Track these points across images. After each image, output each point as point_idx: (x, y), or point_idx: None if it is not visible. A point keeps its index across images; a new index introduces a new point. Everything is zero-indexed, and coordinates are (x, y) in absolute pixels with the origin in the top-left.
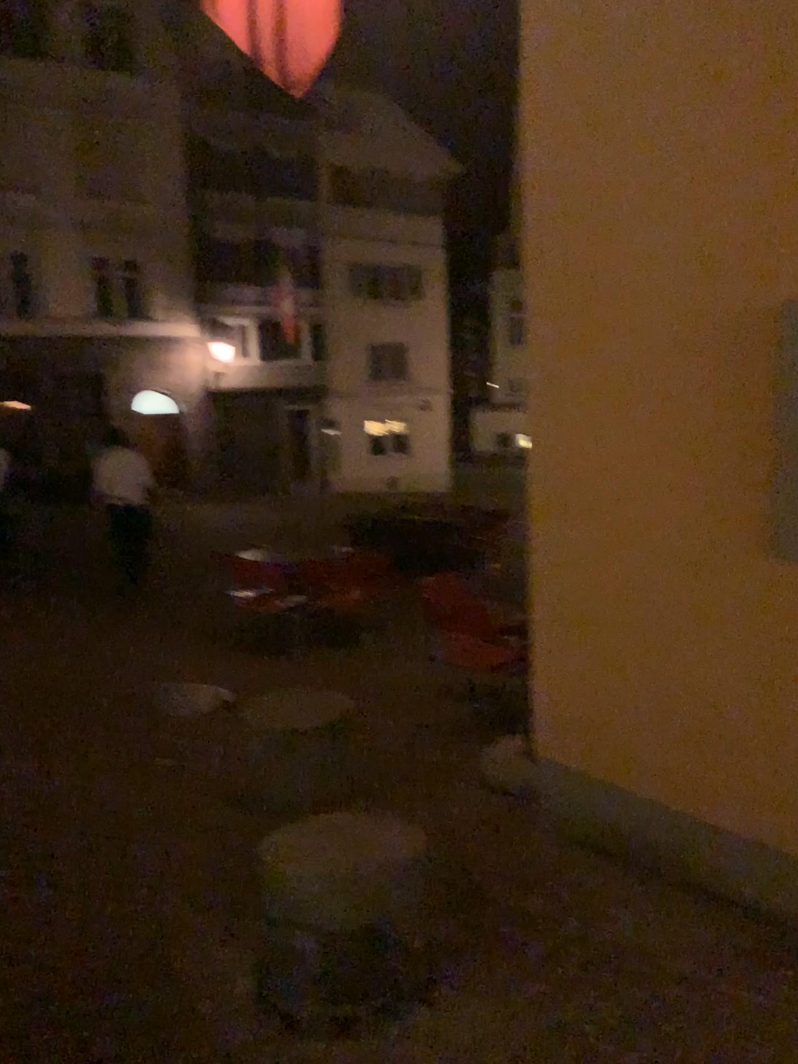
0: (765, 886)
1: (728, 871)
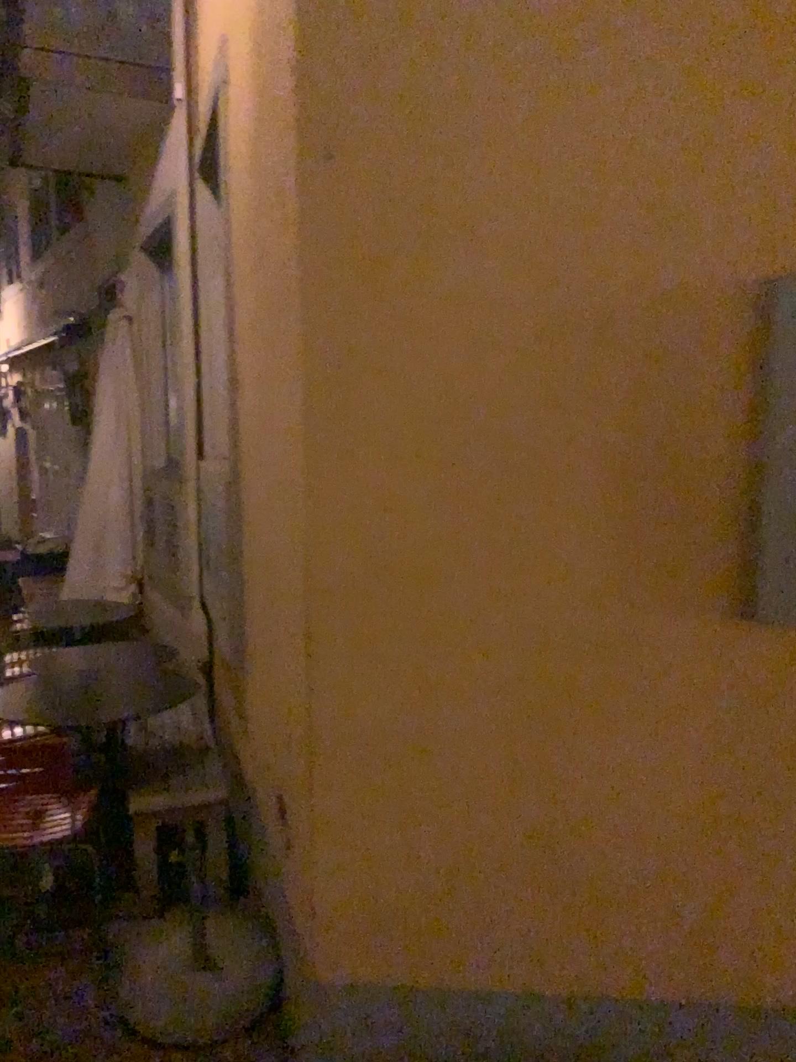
0: (737, 1058)
1: (683, 1056)
